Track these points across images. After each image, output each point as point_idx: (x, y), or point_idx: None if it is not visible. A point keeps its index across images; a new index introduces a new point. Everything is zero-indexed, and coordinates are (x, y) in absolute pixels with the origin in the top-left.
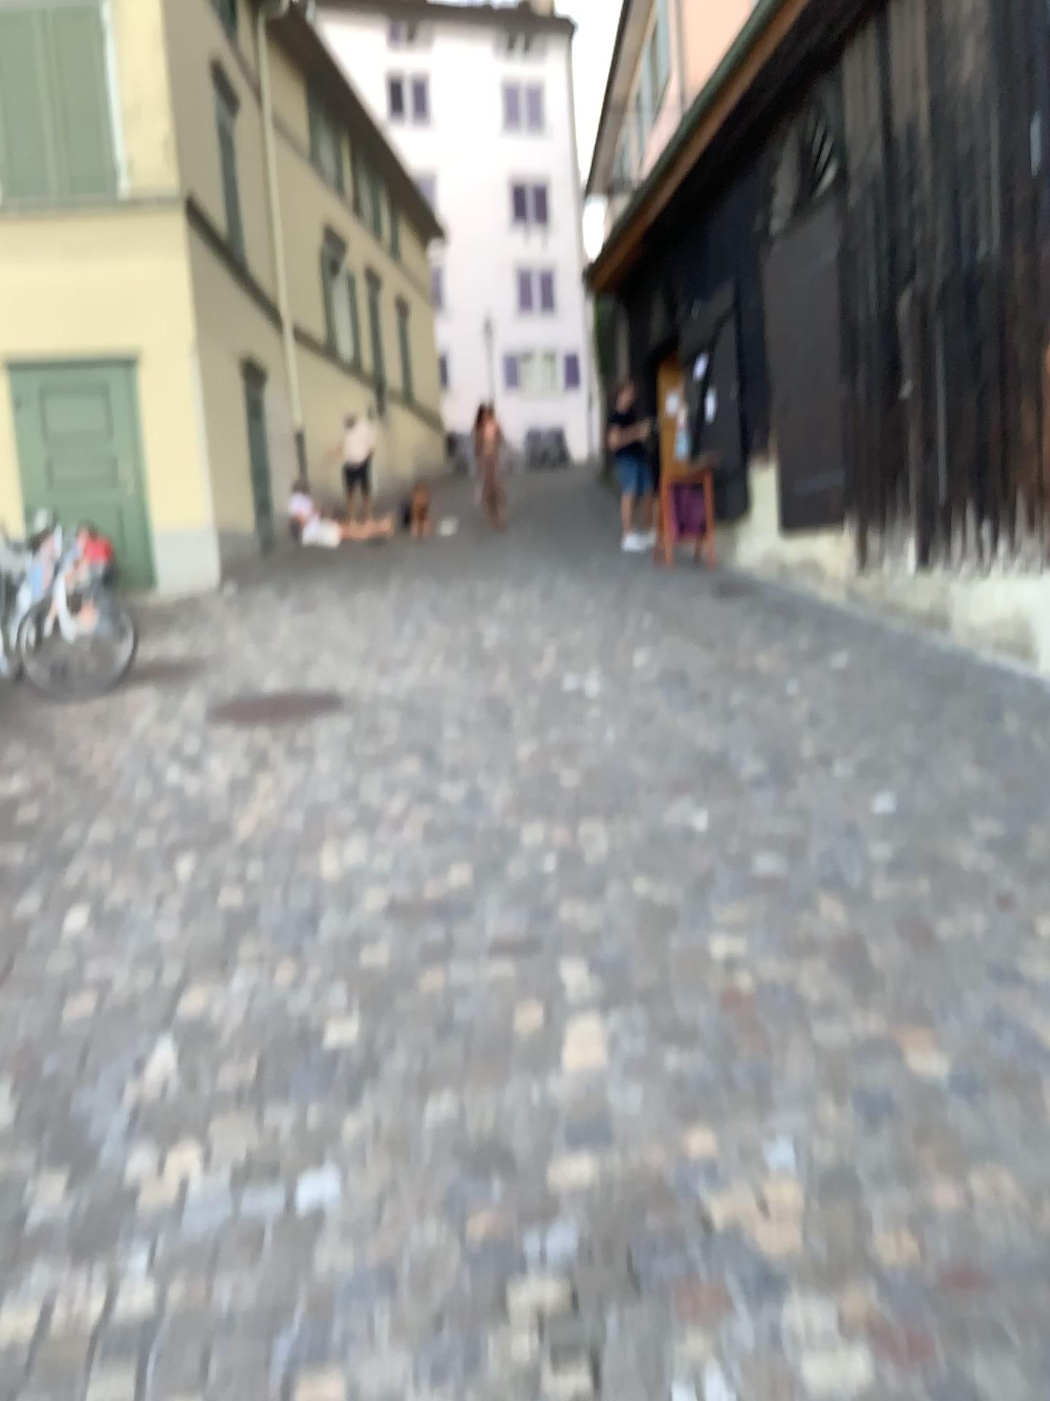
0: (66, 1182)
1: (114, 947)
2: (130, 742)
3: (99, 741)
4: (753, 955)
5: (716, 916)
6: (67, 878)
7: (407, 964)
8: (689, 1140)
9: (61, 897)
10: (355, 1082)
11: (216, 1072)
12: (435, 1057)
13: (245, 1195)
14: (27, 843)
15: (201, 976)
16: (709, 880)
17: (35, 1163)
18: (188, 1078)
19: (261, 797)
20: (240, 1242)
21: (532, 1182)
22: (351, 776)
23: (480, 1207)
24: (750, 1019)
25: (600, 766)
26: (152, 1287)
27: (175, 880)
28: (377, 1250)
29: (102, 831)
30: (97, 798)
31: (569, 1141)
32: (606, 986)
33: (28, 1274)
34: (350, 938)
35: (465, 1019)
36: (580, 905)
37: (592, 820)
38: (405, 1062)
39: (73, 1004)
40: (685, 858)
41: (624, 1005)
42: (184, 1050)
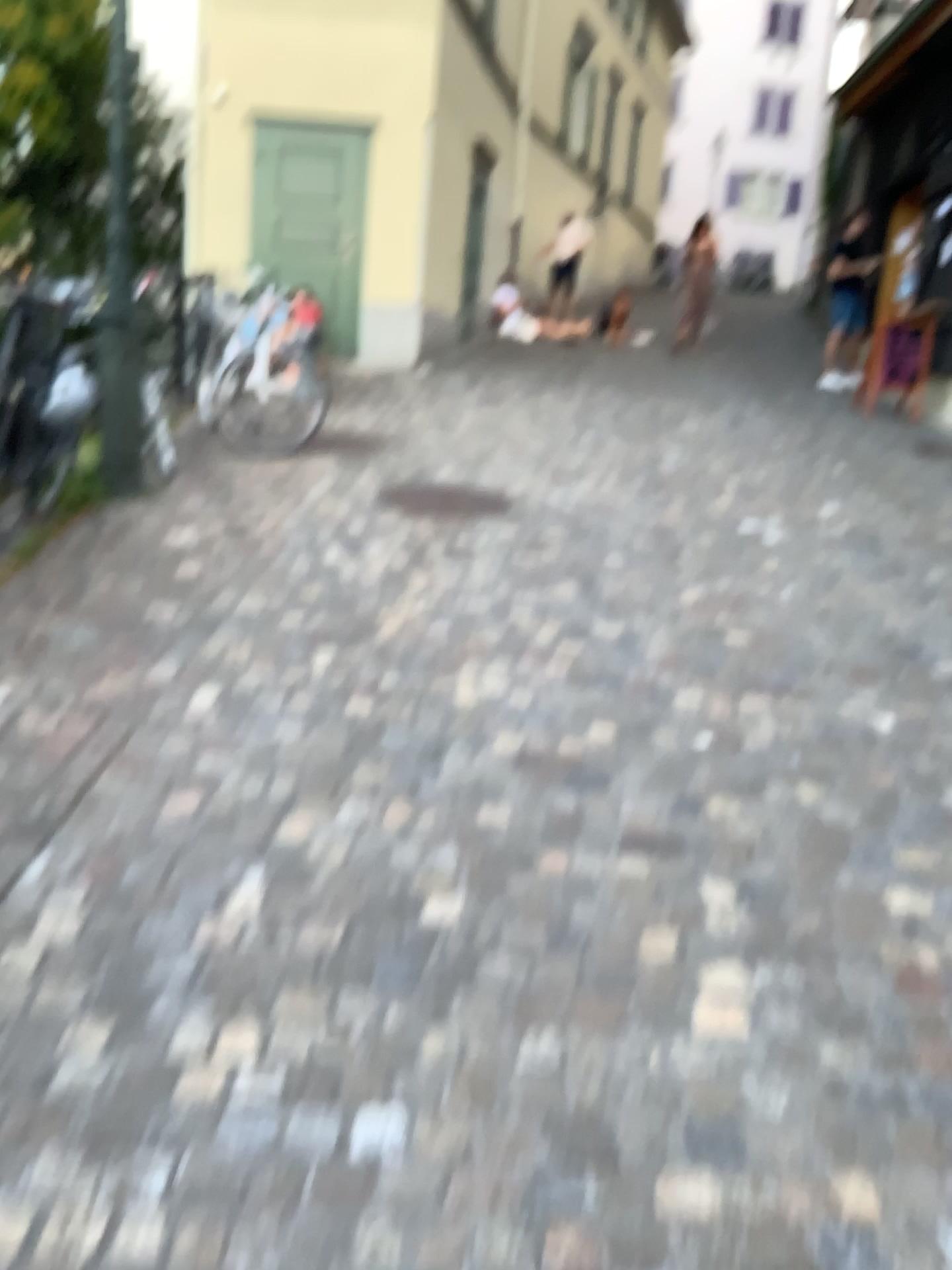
0: (106, 1039)
1: (230, 739)
2: (301, 508)
3: (273, 501)
4: (940, 922)
5: (894, 853)
6: (206, 647)
7: (530, 833)
8: (847, 1195)
9: (194, 668)
10: (447, 984)
11: (298, 927)
12: (543, 972)
13: (294, 1117)
14: (179, 598)
15: (309, 796)
16: (888, 800)
17: (83, 1001)
18: (268, 927)
19: (413, 592)
20: (273, 1192)
21: (637, 1205)
22: (508, 586)
23: (567, 1225)
24: (933, 1018)
25: (771, 626)
26: (160, 1229)
27: (309, 673)
28: (432, 1257)
29: (252, 599)
30: (257, 562)
31: (691, 1149)
32: (754, 921)
33: (32, 1161)
34: (473, 784)
35: (586, 927)
36: (734, 800)
37: (757, 691)
38: (508, 972)
39: (174, 800)
40: (860, 764)
41: (776, 954)
42: (271, 891)
